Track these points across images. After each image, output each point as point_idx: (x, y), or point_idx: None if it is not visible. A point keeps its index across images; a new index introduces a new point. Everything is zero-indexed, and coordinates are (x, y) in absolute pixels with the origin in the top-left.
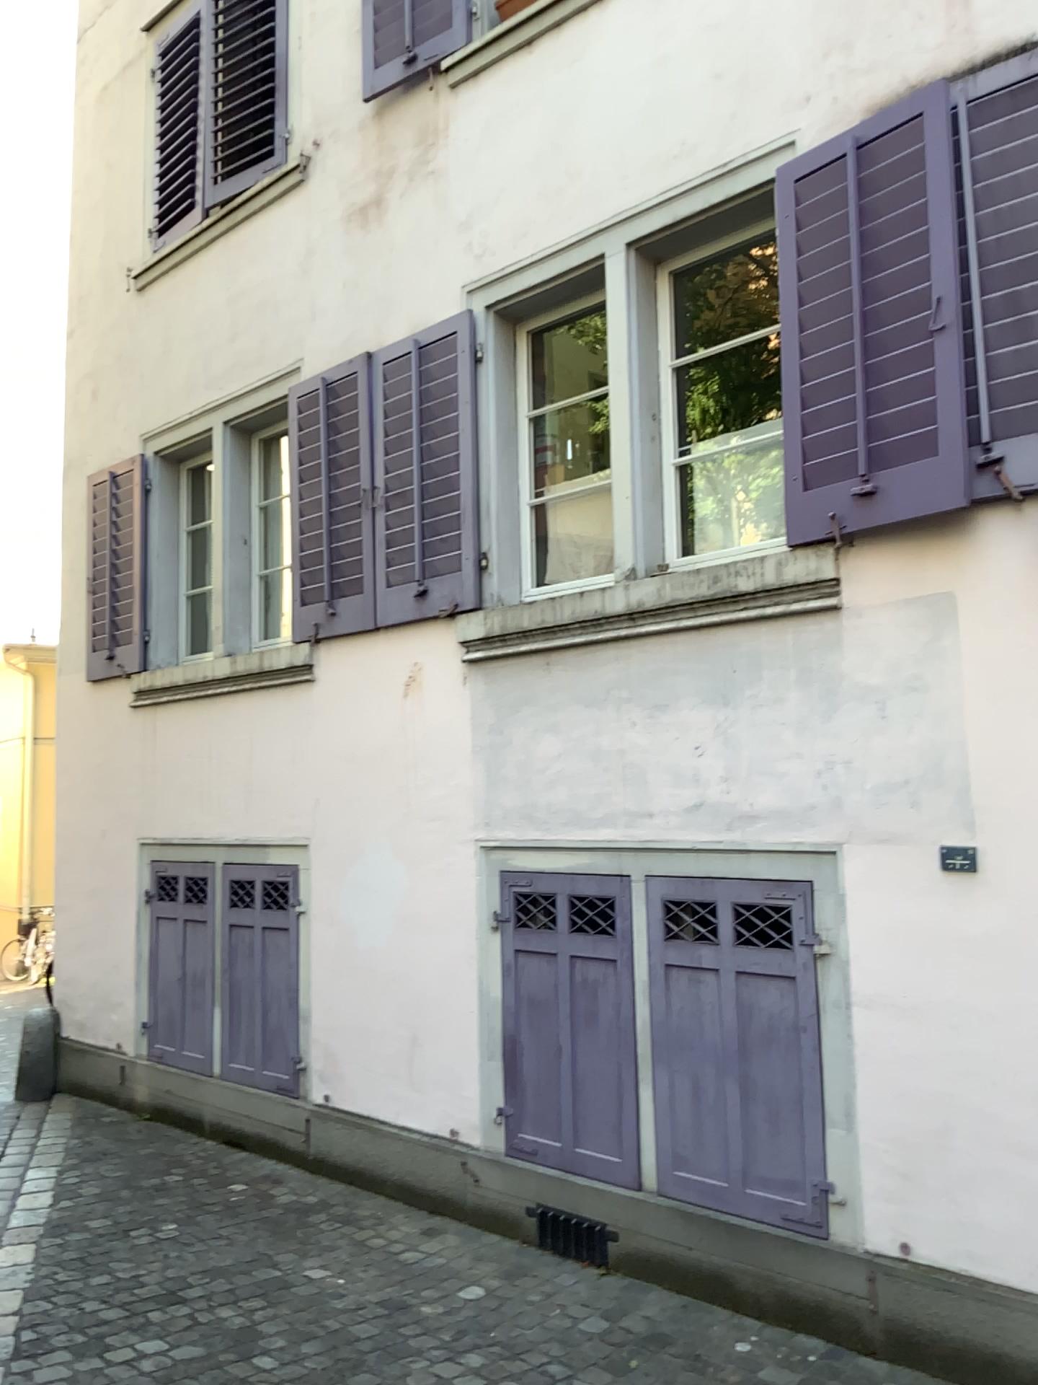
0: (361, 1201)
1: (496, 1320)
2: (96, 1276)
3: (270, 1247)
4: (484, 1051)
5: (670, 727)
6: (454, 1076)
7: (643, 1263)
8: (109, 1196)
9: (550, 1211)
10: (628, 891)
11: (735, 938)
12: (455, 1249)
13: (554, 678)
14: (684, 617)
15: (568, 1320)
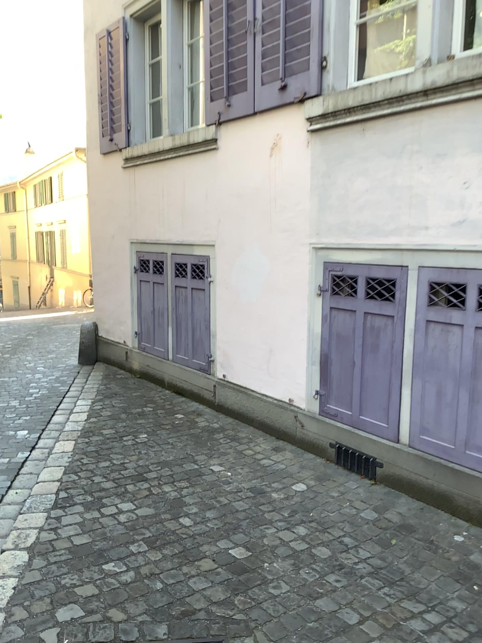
0: (241, 429)
1: (313, 506)
2: (102, 461)
3: (193, 452)
4: (310, 360)
5: (444, 169)
6: (292, 372)
7: (397, 481)
8: (115, 417)
9: (343, 446)
10: (405, 274)
11: (475, 306)
12: (290, 460)
13: (366, 139)
14: (462, 91)
15: (354, 511)
